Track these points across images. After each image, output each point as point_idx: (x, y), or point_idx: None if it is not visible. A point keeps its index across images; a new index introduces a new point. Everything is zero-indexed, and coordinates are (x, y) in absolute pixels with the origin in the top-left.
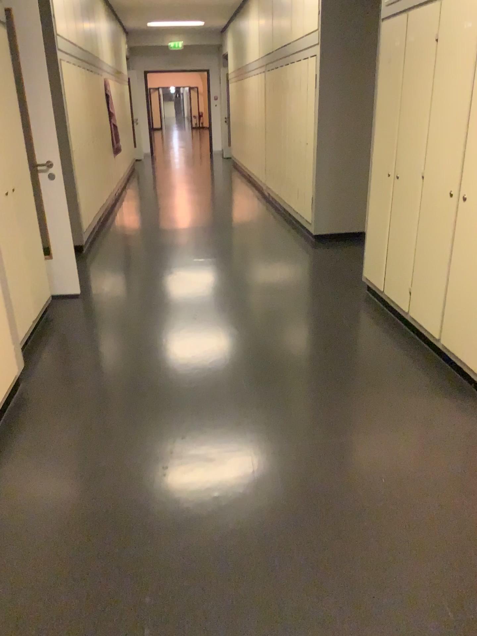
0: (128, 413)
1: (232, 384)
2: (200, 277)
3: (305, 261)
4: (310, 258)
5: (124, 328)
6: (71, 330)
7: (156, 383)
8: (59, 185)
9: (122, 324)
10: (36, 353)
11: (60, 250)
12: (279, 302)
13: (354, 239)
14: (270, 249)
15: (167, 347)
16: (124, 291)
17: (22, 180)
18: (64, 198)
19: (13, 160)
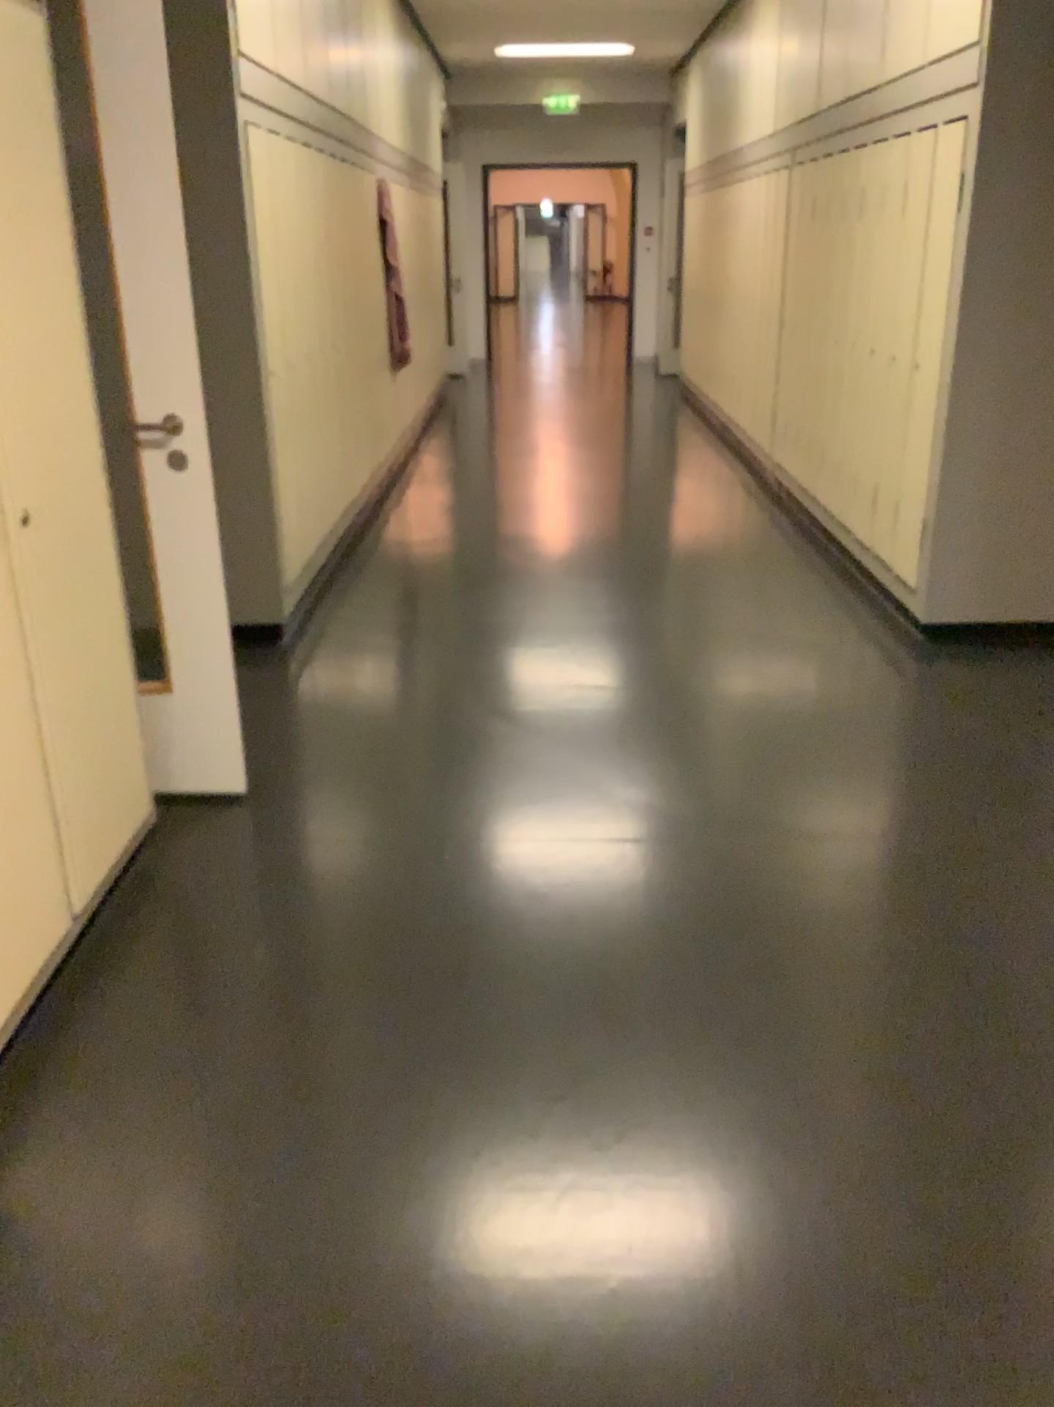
0: (308, 1405)
1: (695, 1282)
2: (593, 755)
3: (904, 717)
4: (917, 708)
5: (352, 948)
6: (193, 943)
7: (424, 1235)
8: (198, 486)
9: (349, 930)
10: (66, 1040)
11: (194, 672)
12: (838, 876)
13: (1038, 644)
14: (795, 665)
15: (478, 1054)
16: (370, 792)
17: (63, 485)
18: (213, 524)
19: (28, 427)
